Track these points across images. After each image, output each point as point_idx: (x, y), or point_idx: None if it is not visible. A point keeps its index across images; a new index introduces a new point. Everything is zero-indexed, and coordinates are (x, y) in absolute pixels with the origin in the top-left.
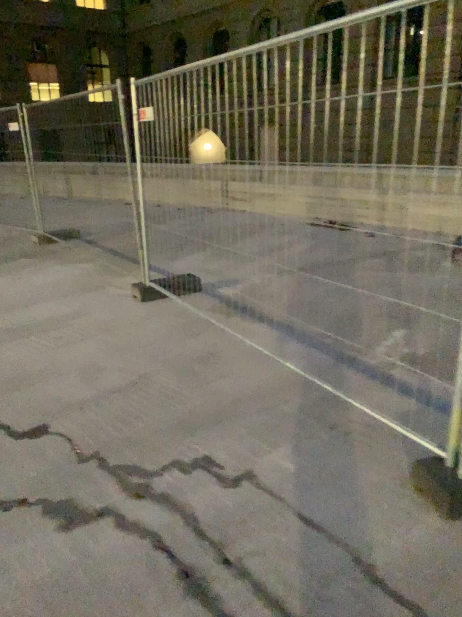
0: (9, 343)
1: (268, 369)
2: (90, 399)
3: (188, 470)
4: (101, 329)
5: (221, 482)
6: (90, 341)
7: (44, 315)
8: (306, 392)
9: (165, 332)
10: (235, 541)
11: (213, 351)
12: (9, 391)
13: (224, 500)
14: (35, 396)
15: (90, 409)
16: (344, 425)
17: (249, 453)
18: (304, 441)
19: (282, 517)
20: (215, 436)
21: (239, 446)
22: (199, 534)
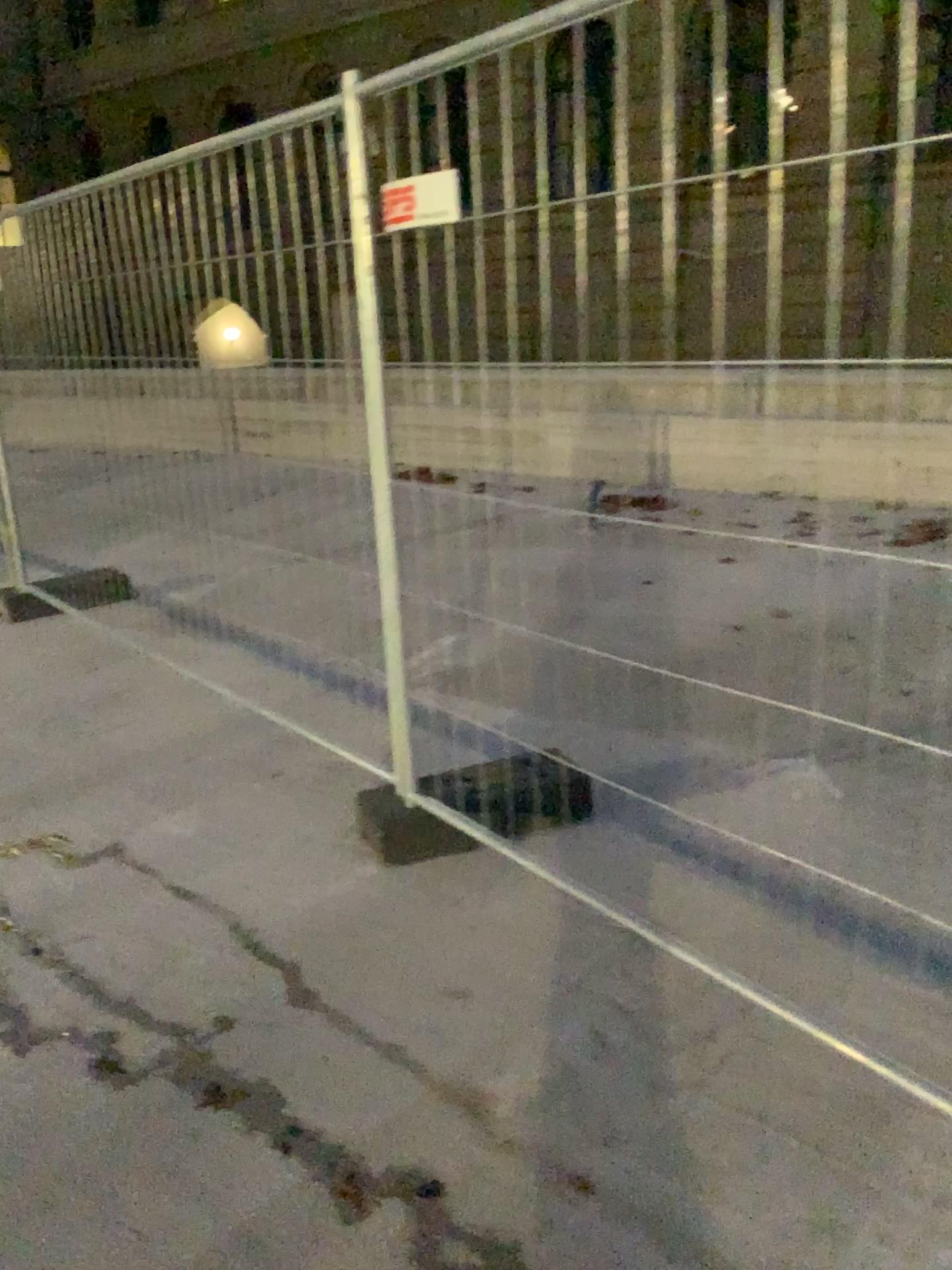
0: None
1: (203, 706)
2: None
3: (16, 850)
4: None
5: (62, 860)
6: None
7: None
8: (253, 732)
9: (40, 666)
10: (57, 925)
11: (119, 687)
12: None
13: (61, 880)
14: None
15: None
16: (292, 770)
17: (124, 820)
18: (219, 796)
19: (142, 890)
20: (77, 804)
21: (111, 812)
22: (5, 923)
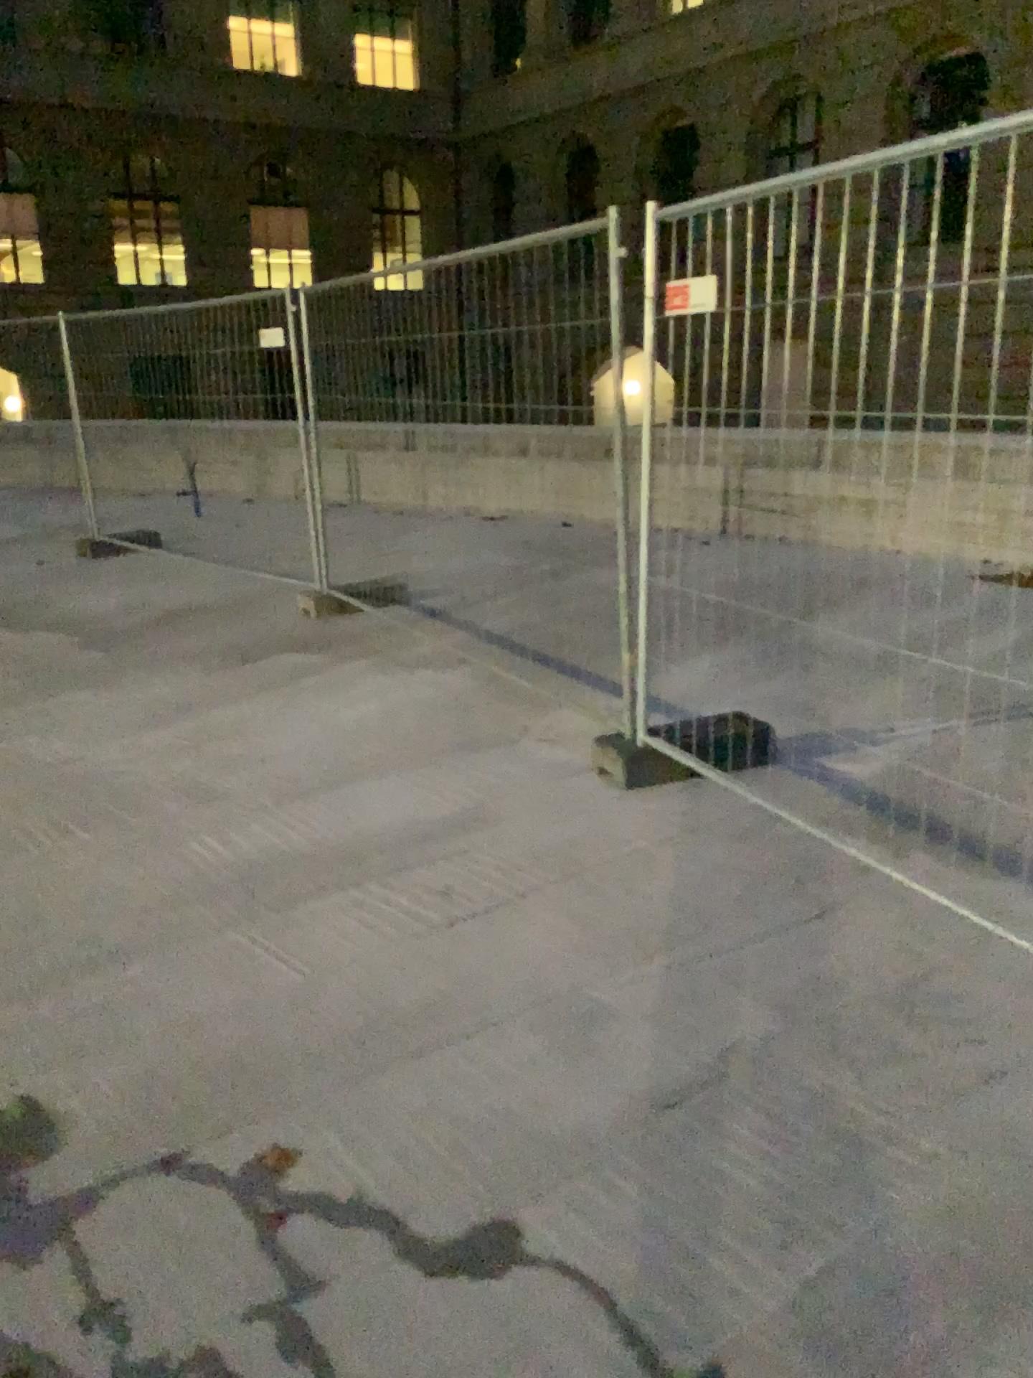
0: (320, 903)
1: None
2: (610, 1128)
3: None
4: (553, 873)
5: None
6: (538, 912)
7: (384, 817)
8: None
9: (741, 896)
10: None
11: (913, 970)
12: (363, 1077)
13: None
14: (442, 1103)
15: (626, 1173)
16: None
17: None
18: None
19: None
20: None
21: None
22: None
